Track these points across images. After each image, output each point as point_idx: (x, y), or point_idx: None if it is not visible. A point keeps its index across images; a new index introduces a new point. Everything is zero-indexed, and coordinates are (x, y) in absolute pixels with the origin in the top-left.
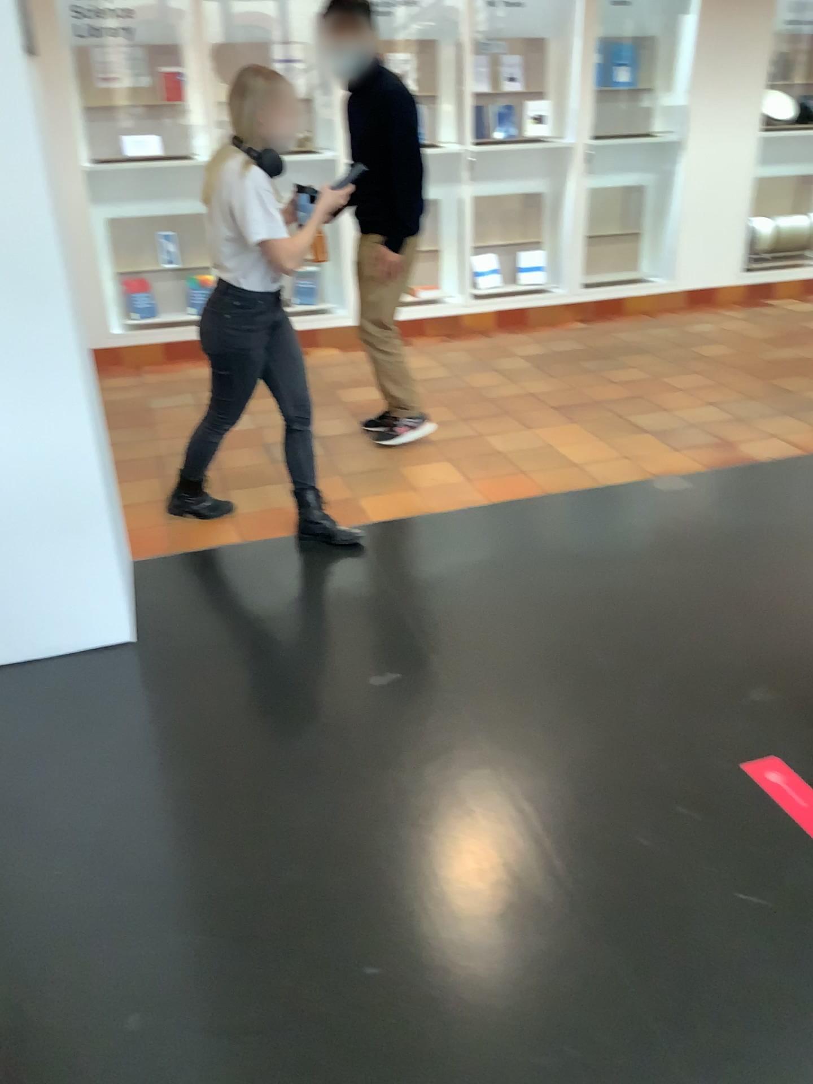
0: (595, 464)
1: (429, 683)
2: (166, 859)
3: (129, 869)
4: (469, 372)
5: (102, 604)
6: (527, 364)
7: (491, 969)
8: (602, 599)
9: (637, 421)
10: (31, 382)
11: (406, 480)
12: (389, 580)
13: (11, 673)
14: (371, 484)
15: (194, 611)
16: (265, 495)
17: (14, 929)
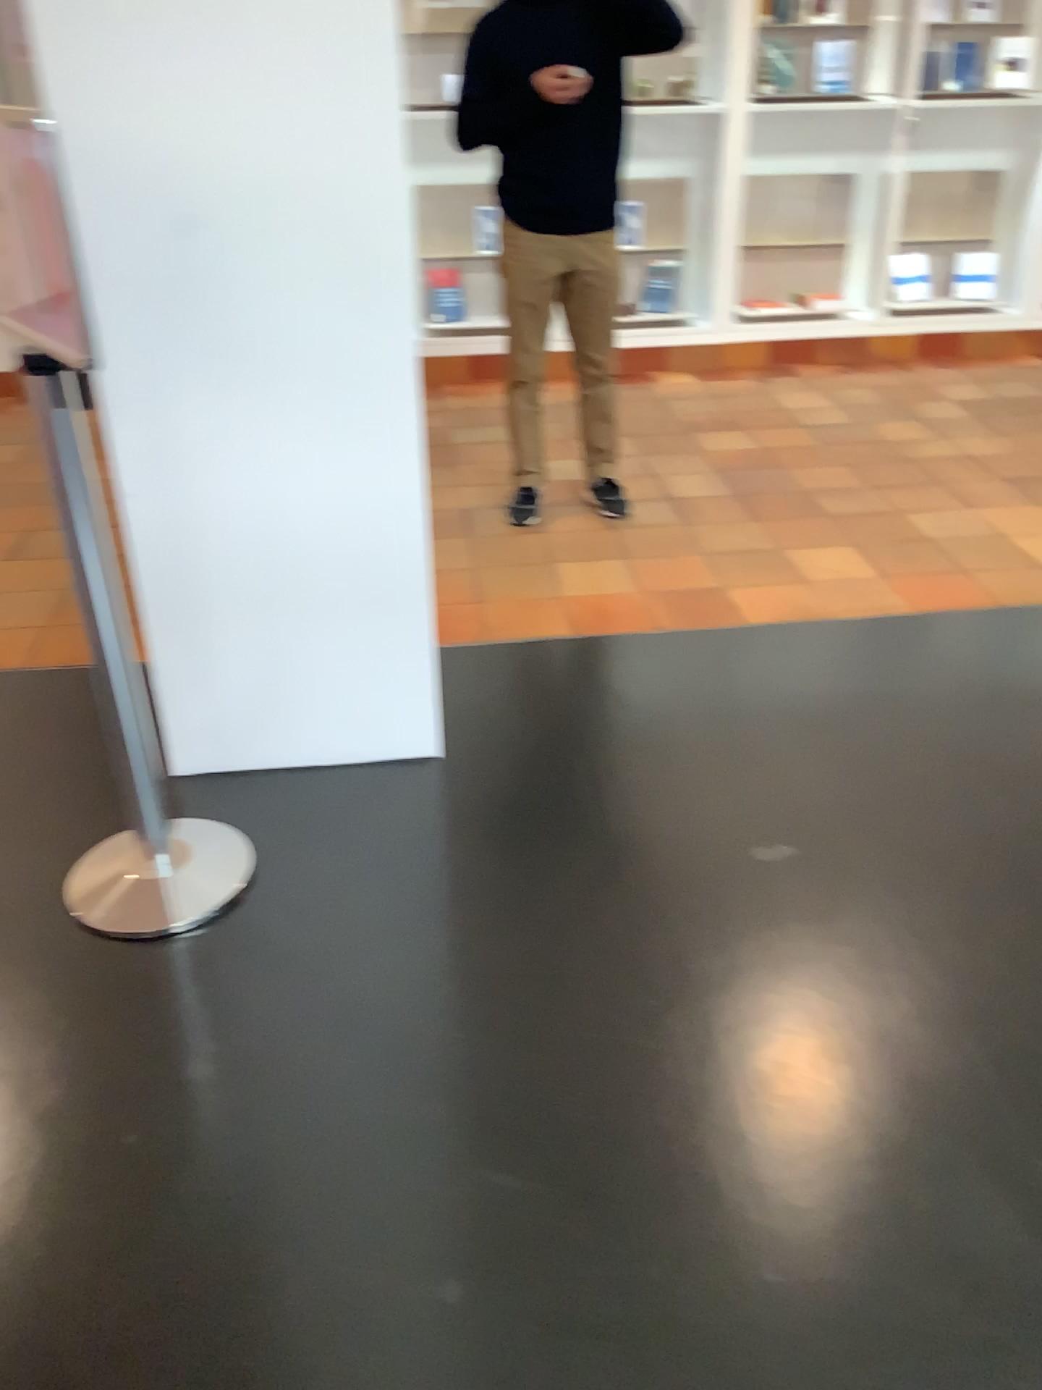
0: None
1: (843, 865)
2: (493, 1065)
3: (445, 1072)
4: (875, 420)
5: (407, 703)
6: (960, 416)
7: (955, 1306)
8: None
9: None
10: (353, 406)
11: (796, 569)
12: (779, 710)
13: (288, 779)
14: (746, 568)
15: (516, 723)
16: (603, 571)
17: (301, 1130)
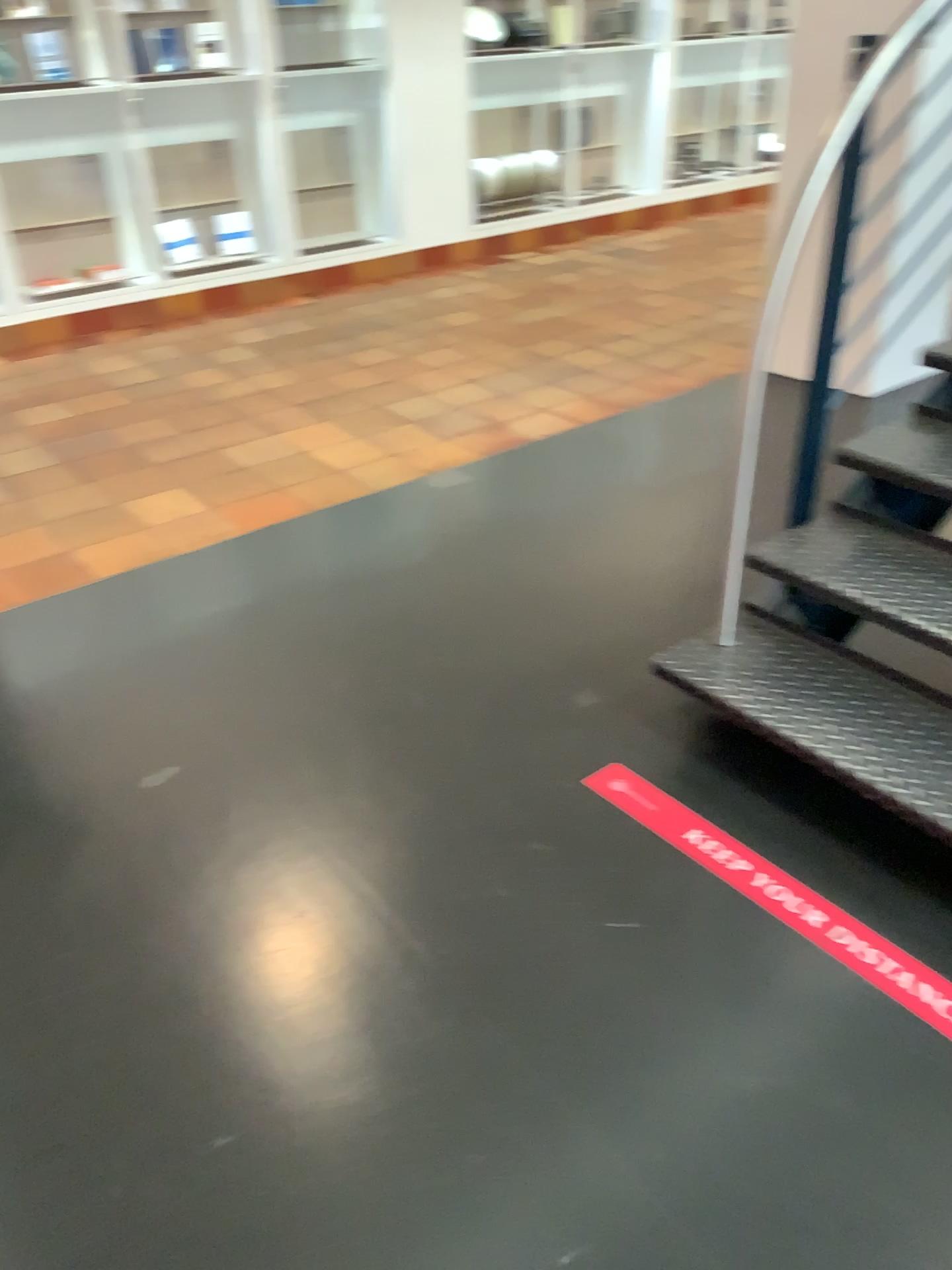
0: (361, 466)
1: (227, 764)
2: None
3: None
4: (181, 371)
5: None
6: (252, 355)
7: (382, 1083)
8: (406, 624)
9: (396, 408)
10: None
11: (136, 519)
12: (144, 648)
13: None
14: (88, 529)
15: None
16: None
17: None
